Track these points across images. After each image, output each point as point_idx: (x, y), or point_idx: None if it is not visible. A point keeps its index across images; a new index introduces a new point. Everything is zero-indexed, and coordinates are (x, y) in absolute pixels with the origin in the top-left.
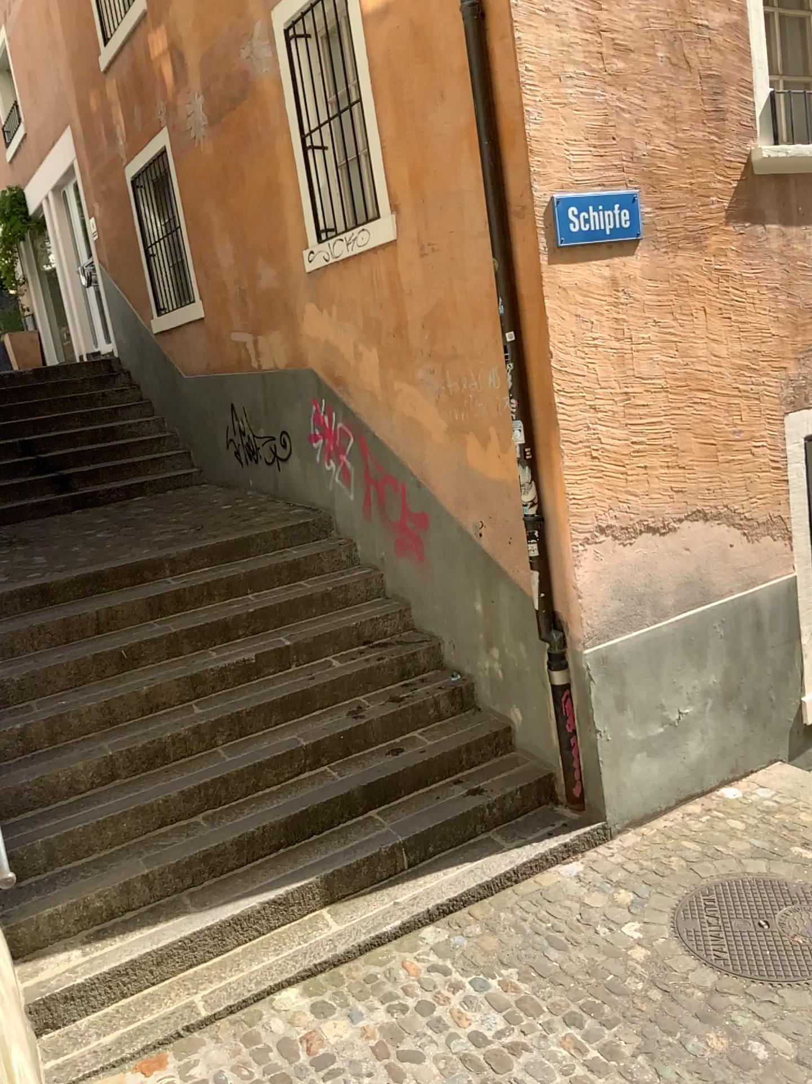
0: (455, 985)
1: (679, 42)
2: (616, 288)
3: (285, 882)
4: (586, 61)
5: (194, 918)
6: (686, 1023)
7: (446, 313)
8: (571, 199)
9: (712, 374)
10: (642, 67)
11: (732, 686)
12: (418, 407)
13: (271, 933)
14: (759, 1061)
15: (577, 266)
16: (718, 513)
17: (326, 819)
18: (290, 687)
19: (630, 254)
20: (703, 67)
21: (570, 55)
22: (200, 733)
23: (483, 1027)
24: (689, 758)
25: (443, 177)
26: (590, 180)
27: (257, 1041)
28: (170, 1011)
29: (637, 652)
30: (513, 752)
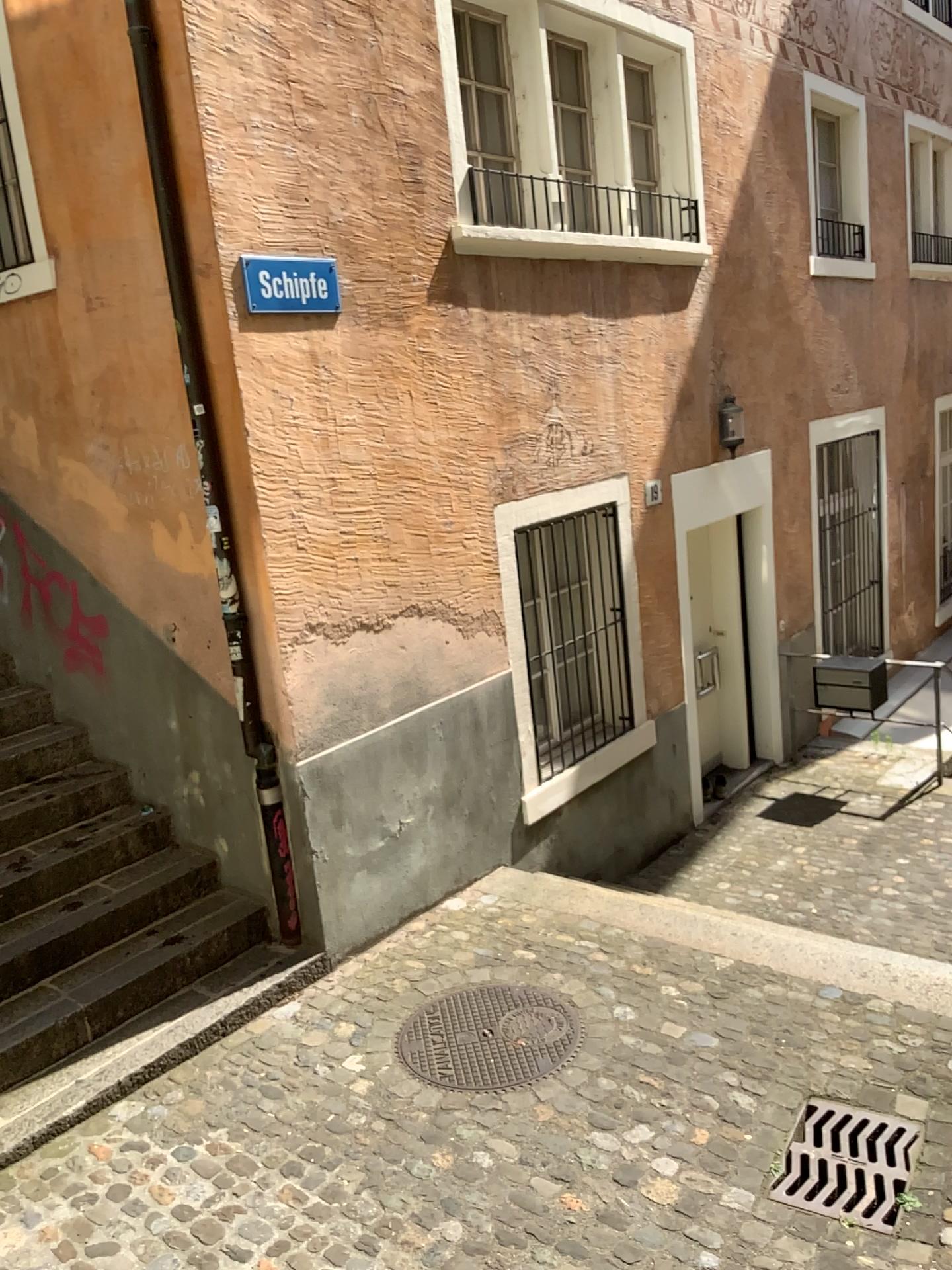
0: (154, 1160)
1: (373, 106)
2: (315, 363)
3: None
4: (274, 112)
5: None
6: (411, 1146)
7: (120, 381)
8: (261, 261)
9: (420, 460)
10: (335, 127)
11: (452, 792)
12: (88, 490)
13: None
14: (484, 1166)
15: (271, 337)
16: (431, 608)
17: None
18: None
19: (329, 328)
20: (399, 136)
21: (255, 104)
22: None
23: (189, 1198)
24: (411, 873)
25: (112, 222)
26: (283, 243)
27: None
28: None
29: (352, 761)
30: (217, 889)
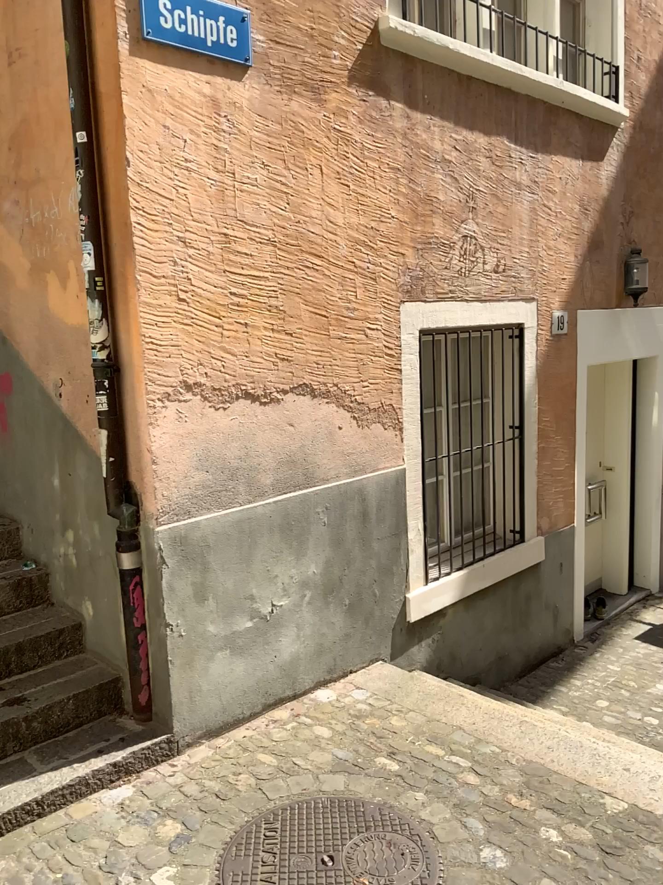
0: None
1: None
2: (217, 112)
3: None
4: None
5: None
6: None
7: (32, 131)
8: None
9: (326, 239)
10: None
11: (334, 580)
12: (5, 248)
13: None
14: None
15: (168, 70)
16: (327, 391)
17: None
18: None
19: (237, 80)
20: None
21: None
22: None
23: None
24: (281, 658)
25: None
26: None
27: None
28: None
29: (224, 534)
30: (83, 652)
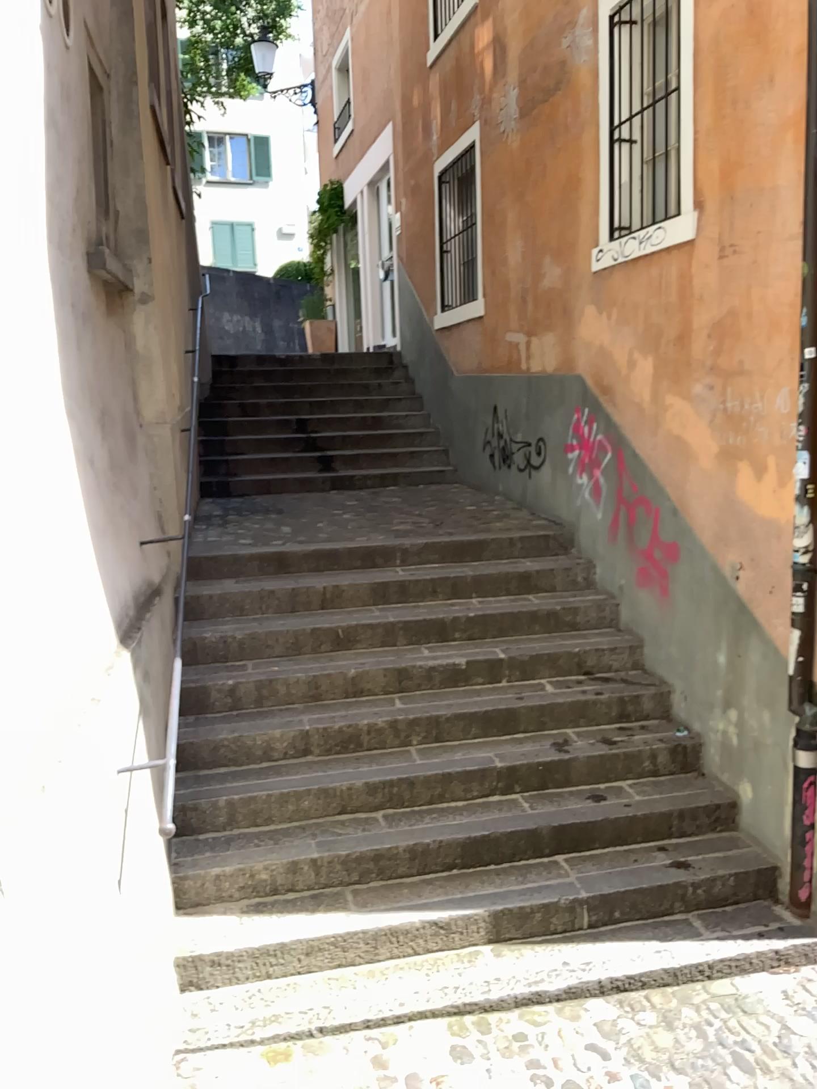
0: (612, 1076)
1: None
2: None
3: (451, 906)
4: None
5: (350, 917)
6: None
7: (738, 324)
8: None
9: None
10: None
11: None
12: (688, 426)
13: (426, 955)
14: None
15: None
16: None
17: (507, 850)
18: (497, 702)
19: None
20: None
21: None
22: (396, 729)
23: None
24: None
25: (760, 170)
26: None
27: (385, 1067)
28: (306, 1006)
29: None
30: (734, 829)
